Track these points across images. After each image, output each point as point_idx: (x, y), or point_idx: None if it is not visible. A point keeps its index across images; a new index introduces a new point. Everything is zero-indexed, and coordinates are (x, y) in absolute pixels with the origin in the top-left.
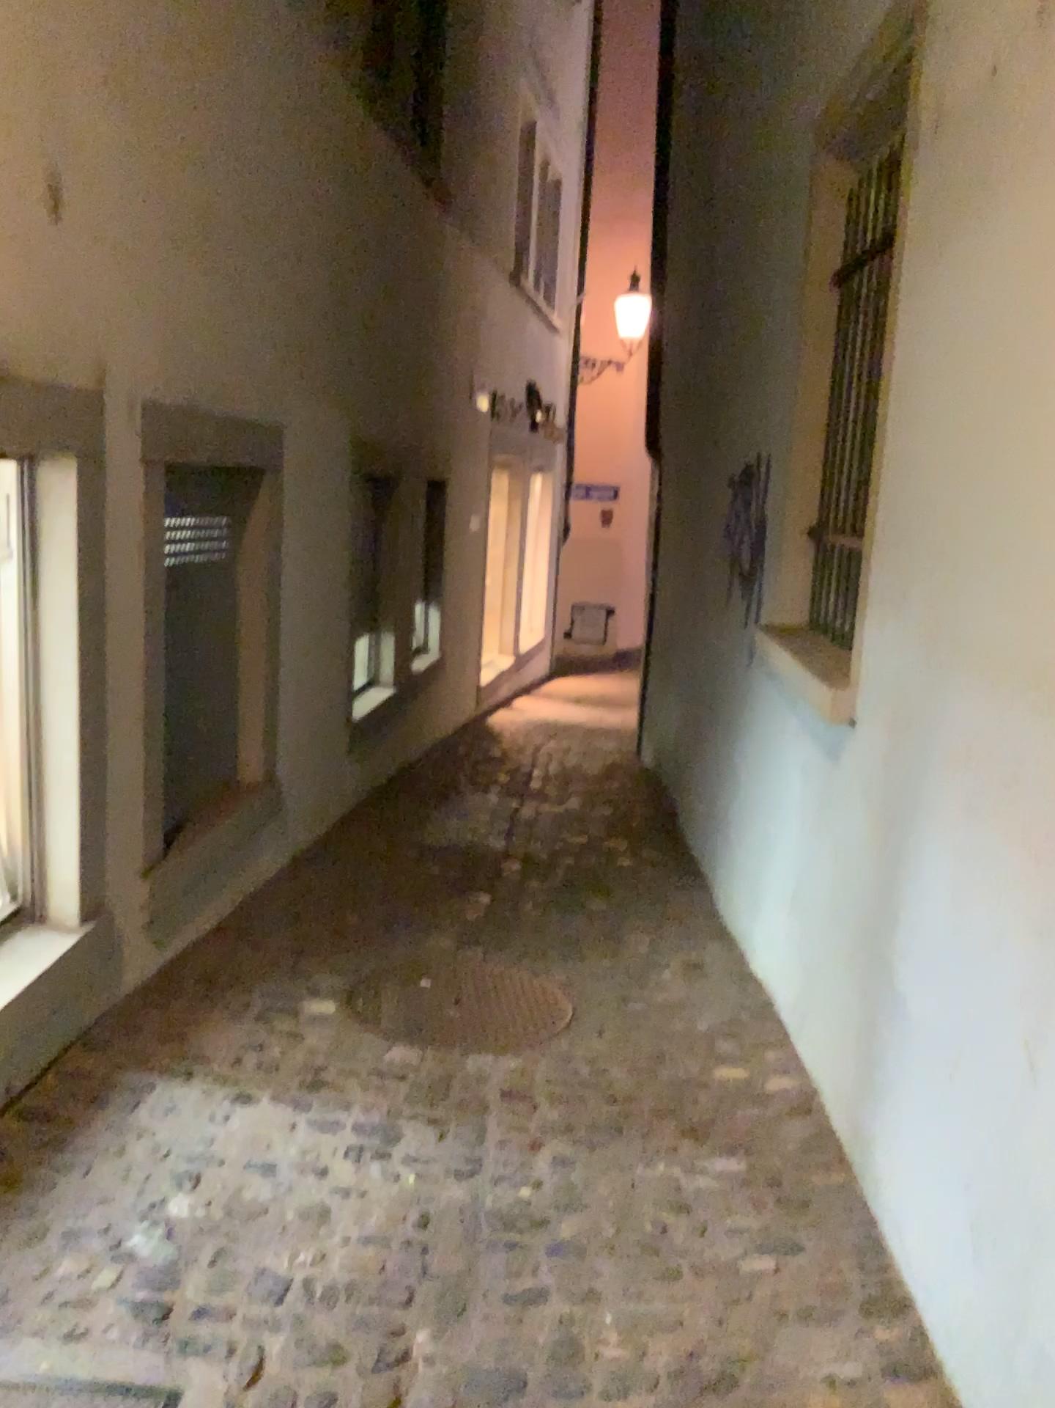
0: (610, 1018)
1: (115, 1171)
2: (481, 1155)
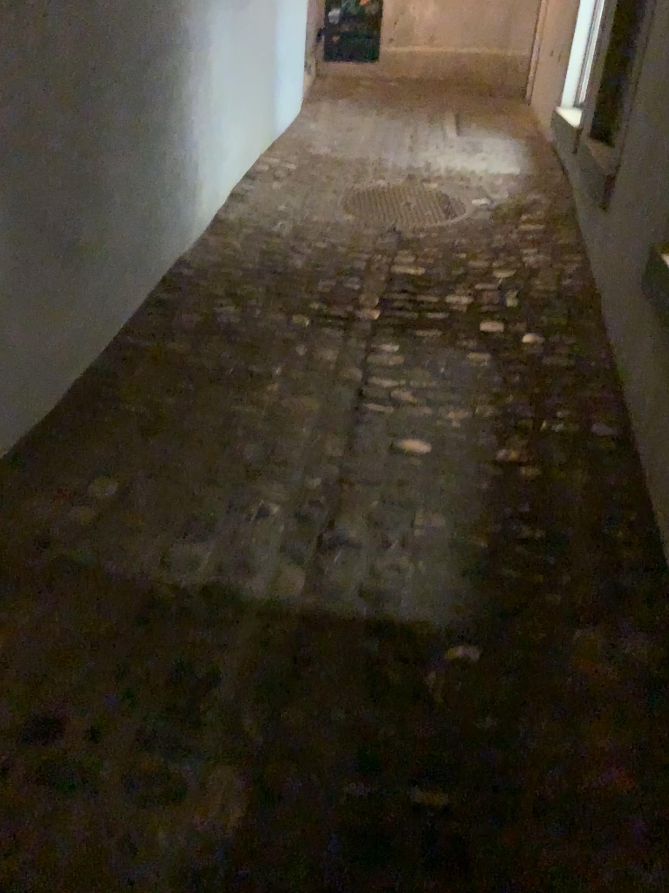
0: (329, 198)
1: (510, 164)
2: (395, 165)
